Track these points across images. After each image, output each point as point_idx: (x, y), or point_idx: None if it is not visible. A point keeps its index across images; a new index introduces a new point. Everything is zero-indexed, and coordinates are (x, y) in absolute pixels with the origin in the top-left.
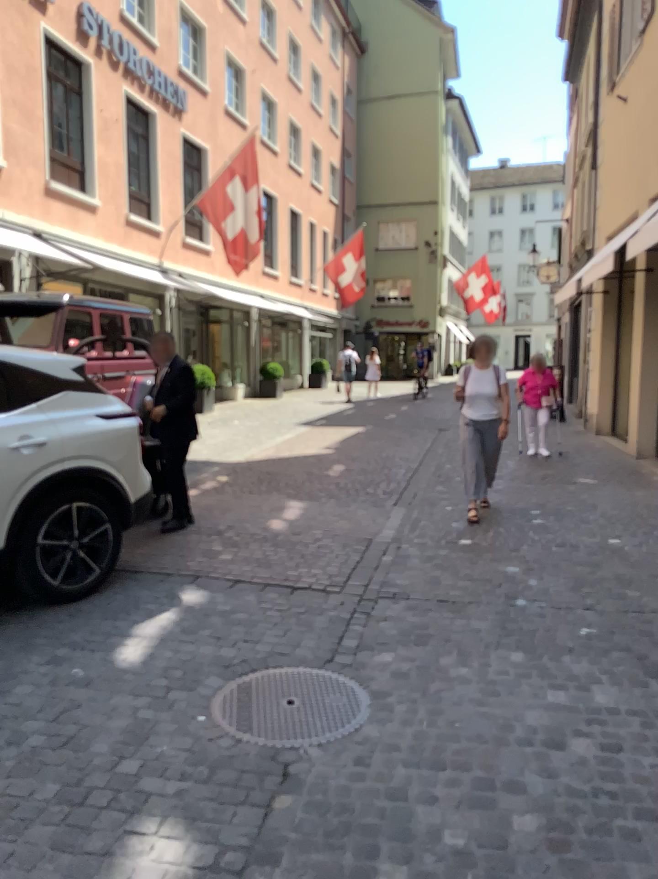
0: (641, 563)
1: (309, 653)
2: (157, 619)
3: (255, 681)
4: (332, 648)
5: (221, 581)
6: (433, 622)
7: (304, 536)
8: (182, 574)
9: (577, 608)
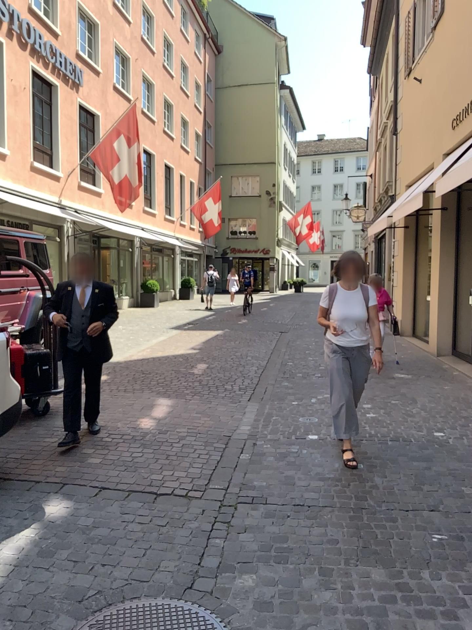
0: (468, 457)
1: (168, 578)
2: (13, 539)
3: (106, 625)
4: (192, 569)
5: (87, 488)
6: (290, 532)
7: (169, 436)
8: (49, 481)
9: (425, 511)
